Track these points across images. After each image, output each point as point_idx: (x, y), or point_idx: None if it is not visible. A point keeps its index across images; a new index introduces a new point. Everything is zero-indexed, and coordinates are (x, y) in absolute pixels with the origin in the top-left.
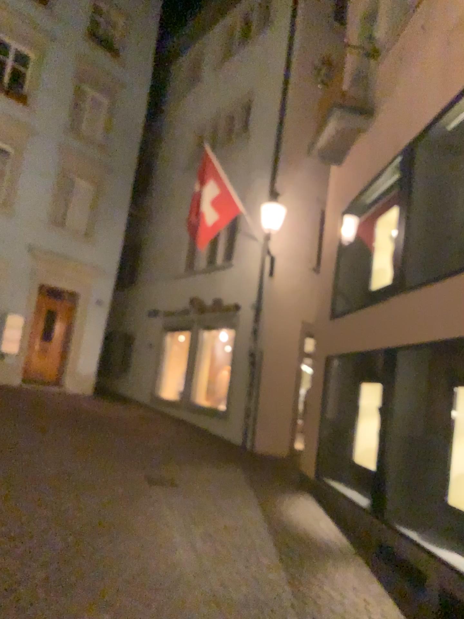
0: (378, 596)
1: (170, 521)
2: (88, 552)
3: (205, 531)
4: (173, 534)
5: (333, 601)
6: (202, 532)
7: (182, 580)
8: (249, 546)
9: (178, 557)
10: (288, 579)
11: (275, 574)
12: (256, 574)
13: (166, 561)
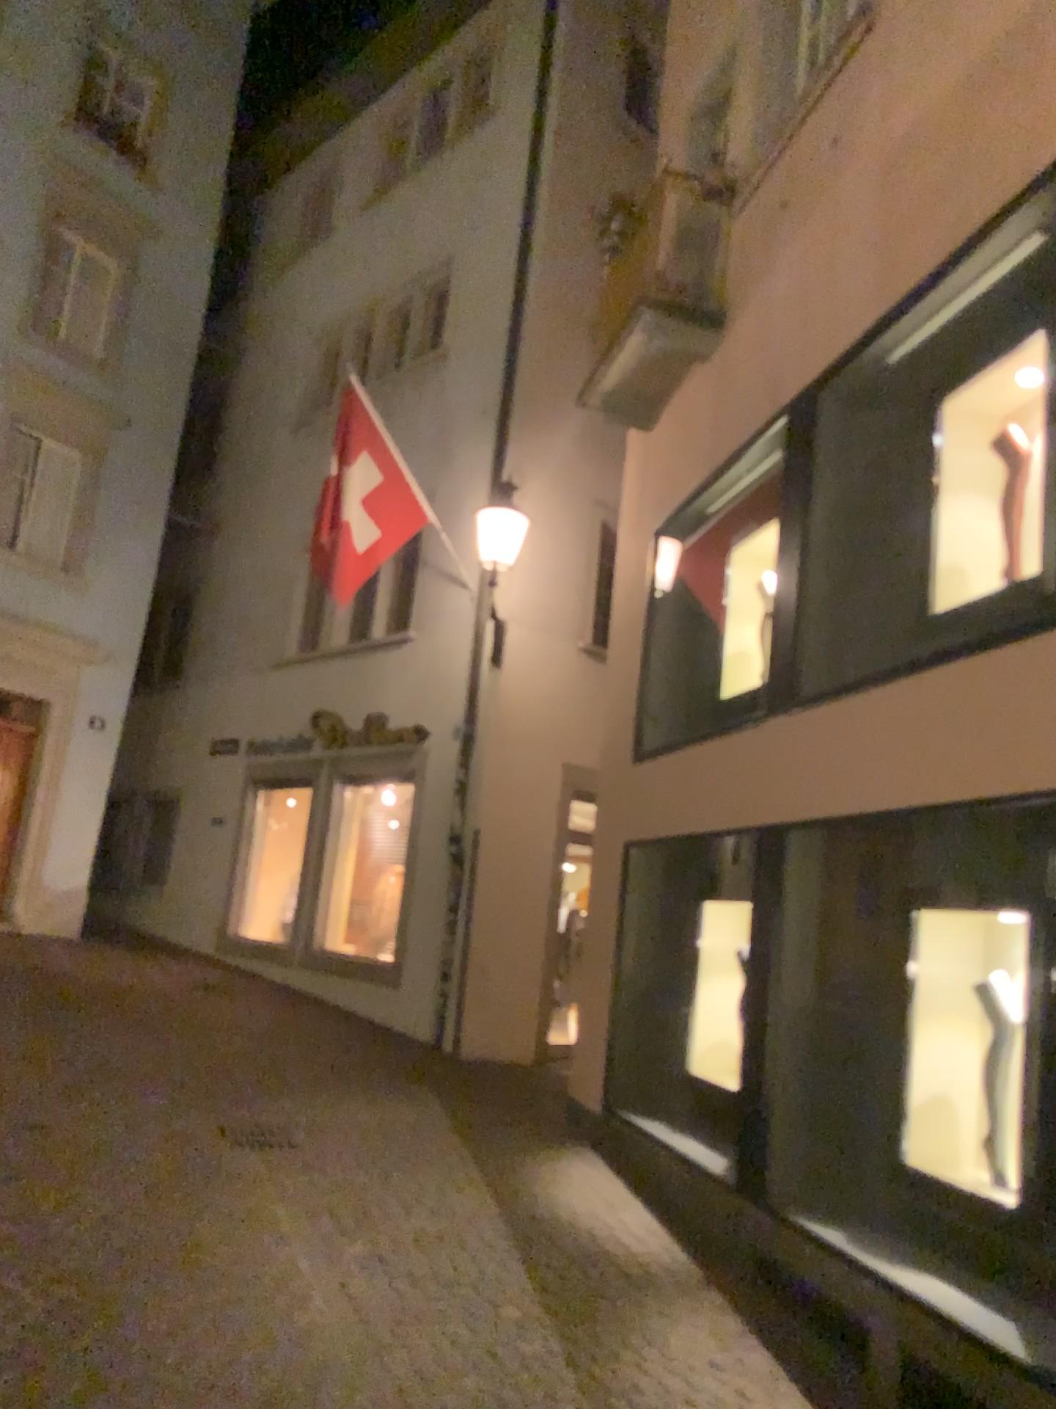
0: (764, 1376)
1: (292, 1232)
2: (105, 1319)
3: (373, 1248)
4: (301, 1262)
5: (669, 1393)
6: (365, 1253)
7: (330, 1371)
8: (475, 1279)
9: (315, 1316)
10: (567, 1351)
11: (536, 1341)
12: (494, 1343)
13: (290, 1328)
